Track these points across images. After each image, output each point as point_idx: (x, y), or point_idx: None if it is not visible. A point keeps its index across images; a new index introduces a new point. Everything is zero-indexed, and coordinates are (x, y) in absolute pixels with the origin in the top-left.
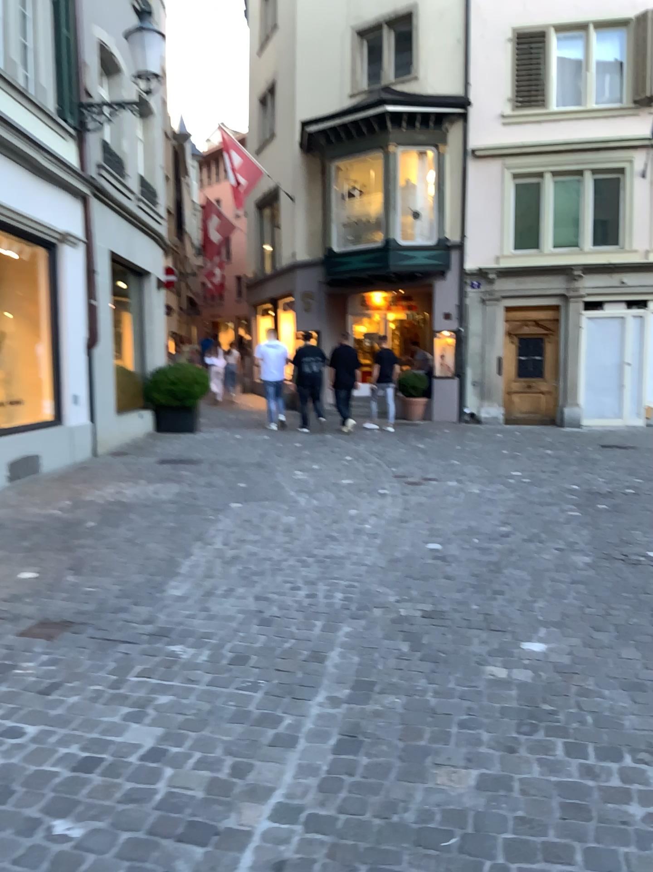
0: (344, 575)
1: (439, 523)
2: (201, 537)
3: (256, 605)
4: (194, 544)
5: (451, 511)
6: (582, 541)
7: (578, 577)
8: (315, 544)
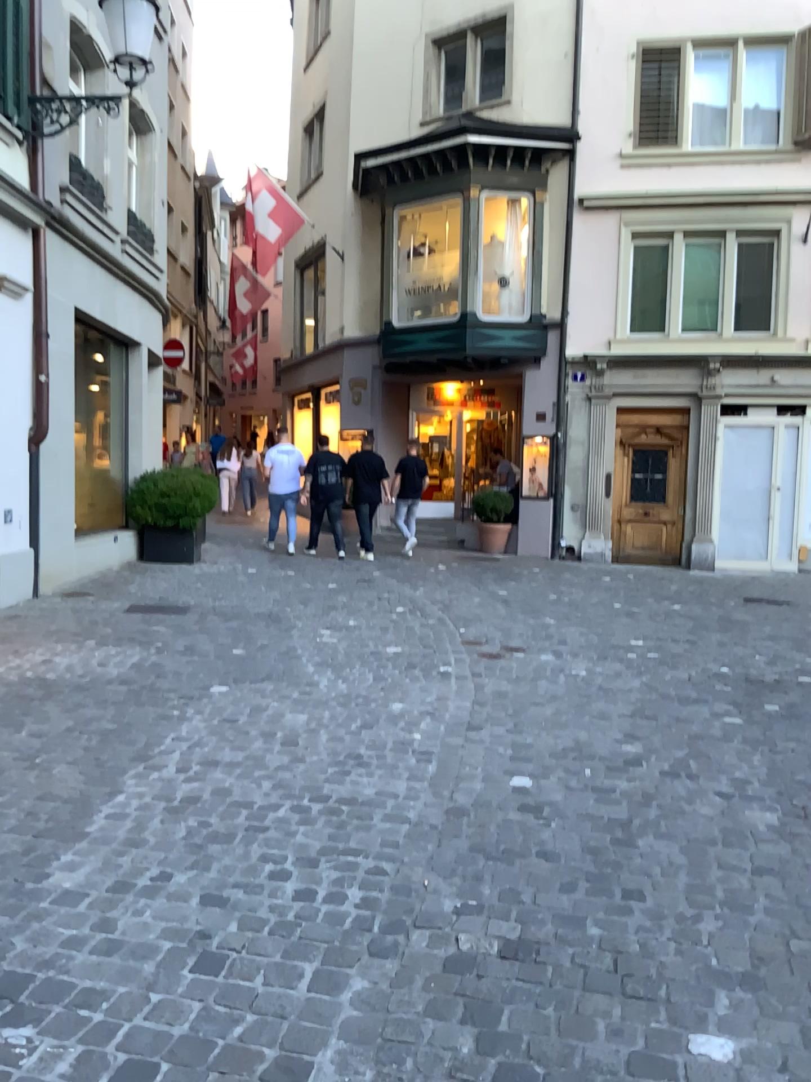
0: (366, 849)
1: (528, 739)
2: (142, 758)
3: (195, 923)
4: (126, 772)
5: (548, 716)
6: (760, 782)
7: (768, 866)
8: (326, 777)
